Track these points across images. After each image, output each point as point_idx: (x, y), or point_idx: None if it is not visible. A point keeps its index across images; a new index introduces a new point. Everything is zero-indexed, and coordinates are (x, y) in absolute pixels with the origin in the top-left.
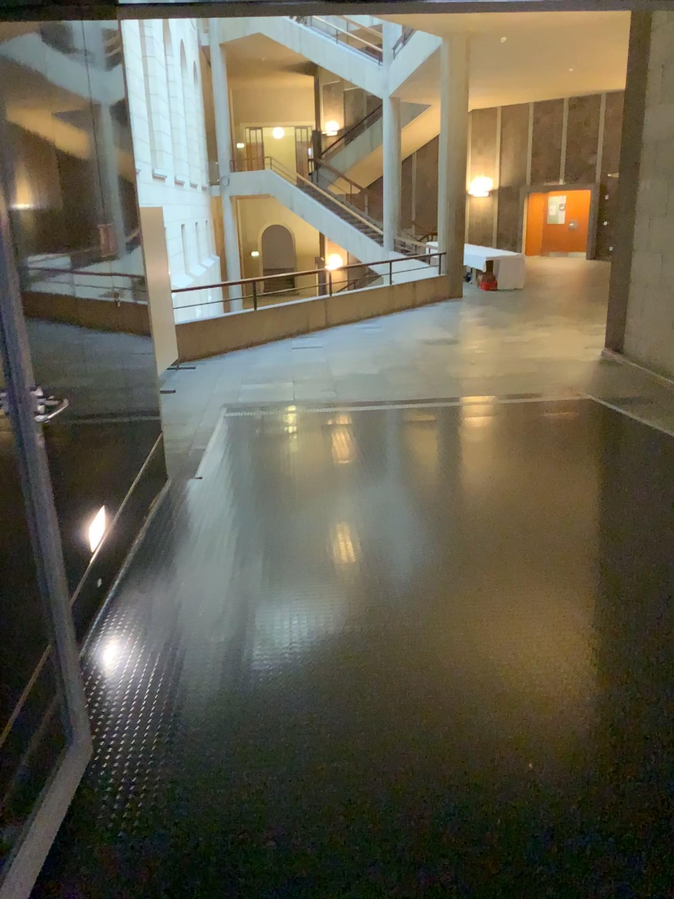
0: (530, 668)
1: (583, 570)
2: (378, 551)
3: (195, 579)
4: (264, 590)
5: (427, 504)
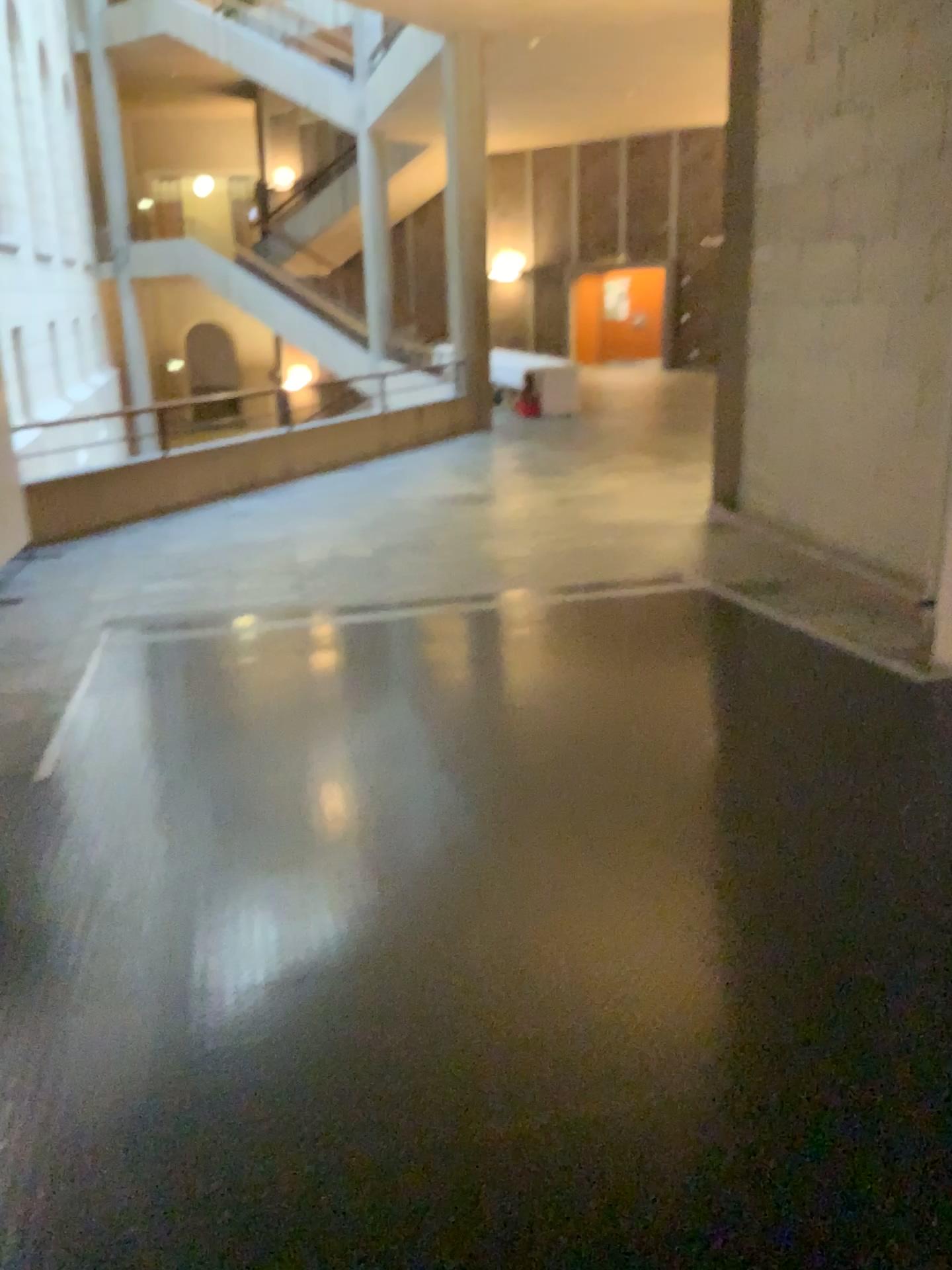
0: (737, 1254)
1: (782, 955)
2: (389, 937)
3: (7, 1048)
4: (156, 1061)
5: (475, 815)
